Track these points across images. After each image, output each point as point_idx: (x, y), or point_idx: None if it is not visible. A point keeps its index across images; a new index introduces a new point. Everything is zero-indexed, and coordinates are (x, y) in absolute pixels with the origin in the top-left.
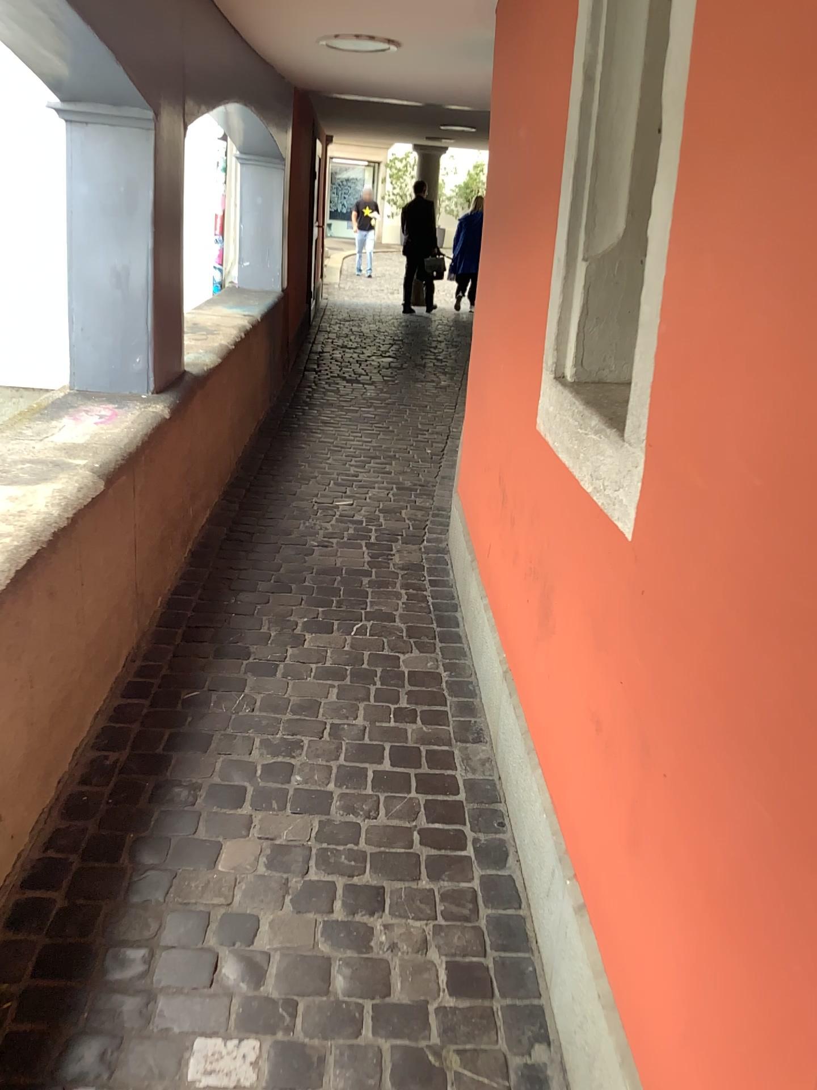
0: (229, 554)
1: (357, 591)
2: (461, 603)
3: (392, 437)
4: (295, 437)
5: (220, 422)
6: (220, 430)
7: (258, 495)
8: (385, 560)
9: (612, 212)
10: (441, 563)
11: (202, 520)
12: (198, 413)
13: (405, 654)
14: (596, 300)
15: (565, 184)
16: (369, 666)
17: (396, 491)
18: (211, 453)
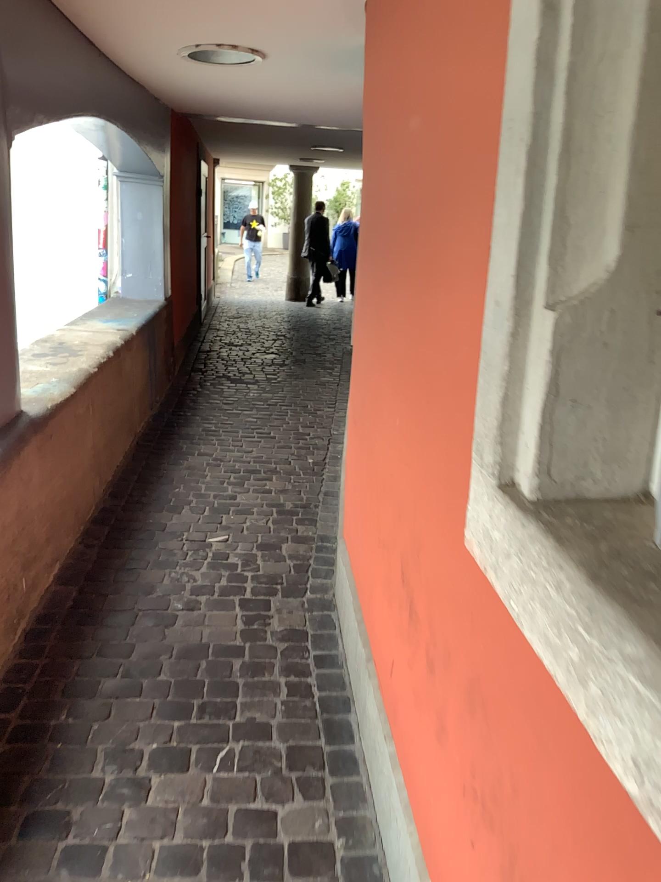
0: (73, 633)
1: (225, 687)
2: (354, 700)
3: (273, 446)
4: (173, 452)
5: (73, 462)
6: (73, 471)
7: (123, 535)
8: (261, 627)
9: (595, 227)
10: (327, 628)
11: (46, 585)
12: (32, 466)
13: (284, 806)
14: (569, 370)
15: (506, 183)
16: (234, 838)
17: (275, 518)
18: (58, 502)
